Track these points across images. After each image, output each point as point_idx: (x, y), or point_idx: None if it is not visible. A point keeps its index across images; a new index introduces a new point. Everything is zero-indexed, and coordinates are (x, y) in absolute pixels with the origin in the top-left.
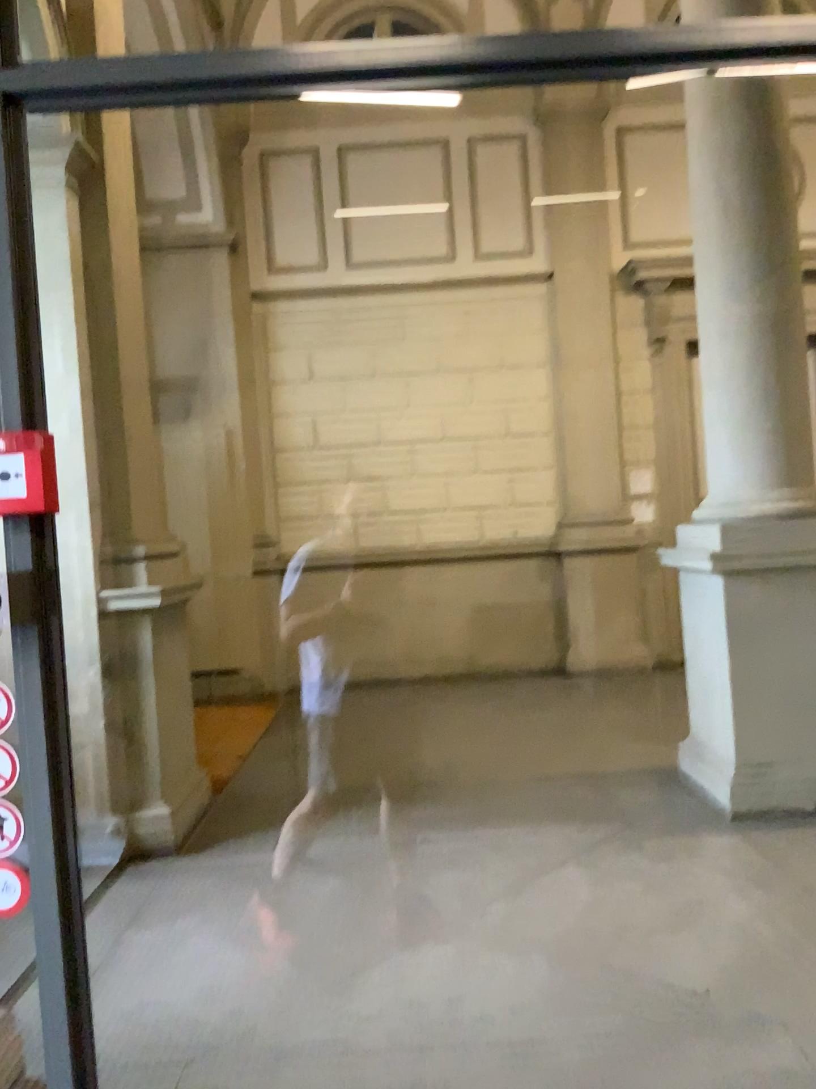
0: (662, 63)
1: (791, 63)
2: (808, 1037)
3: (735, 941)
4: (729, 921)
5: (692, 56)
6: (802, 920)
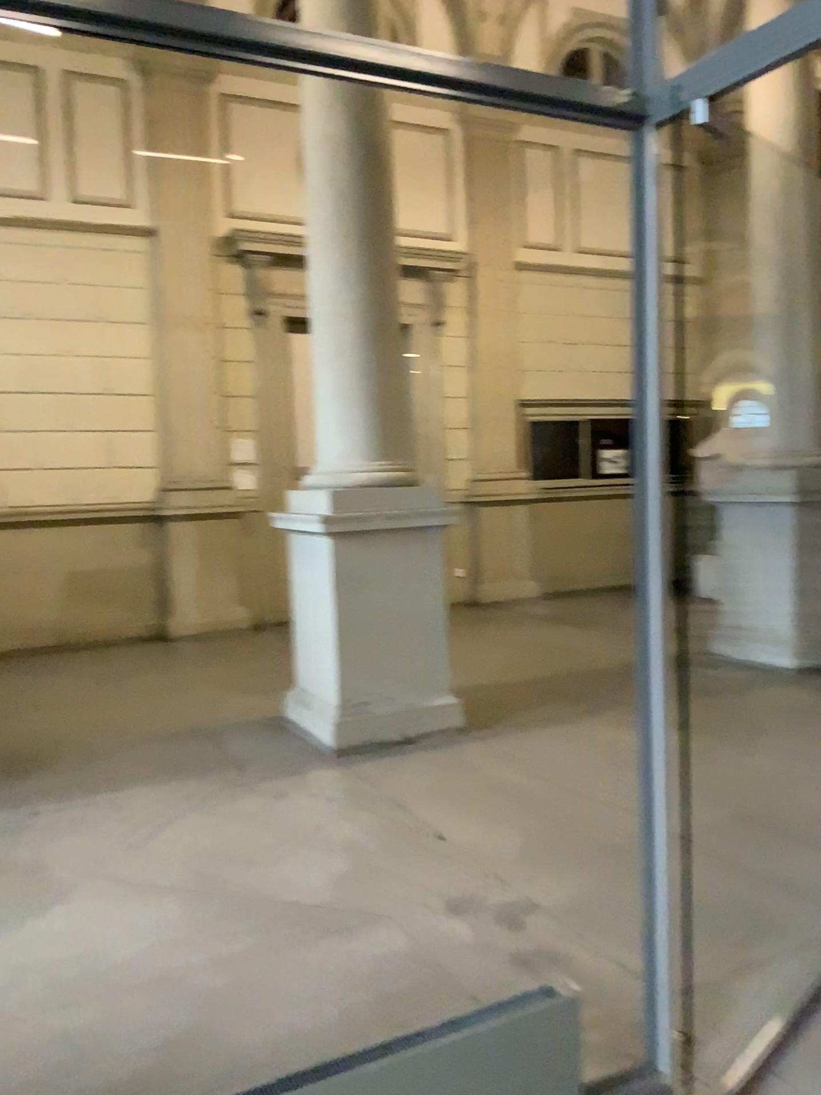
0: (343, 63)
1: (444, 90)
2: (406, 928)
3: (339, 862)
4: (333, 846)
5: (368, 63)
6: (392, 835)
